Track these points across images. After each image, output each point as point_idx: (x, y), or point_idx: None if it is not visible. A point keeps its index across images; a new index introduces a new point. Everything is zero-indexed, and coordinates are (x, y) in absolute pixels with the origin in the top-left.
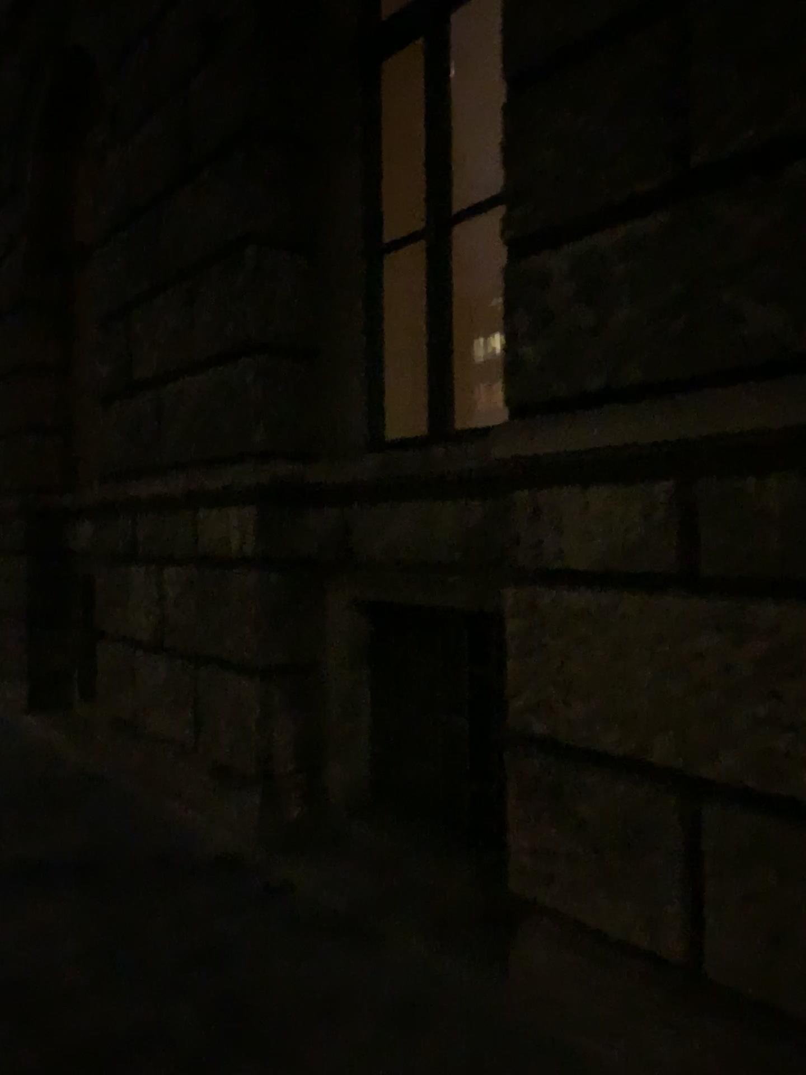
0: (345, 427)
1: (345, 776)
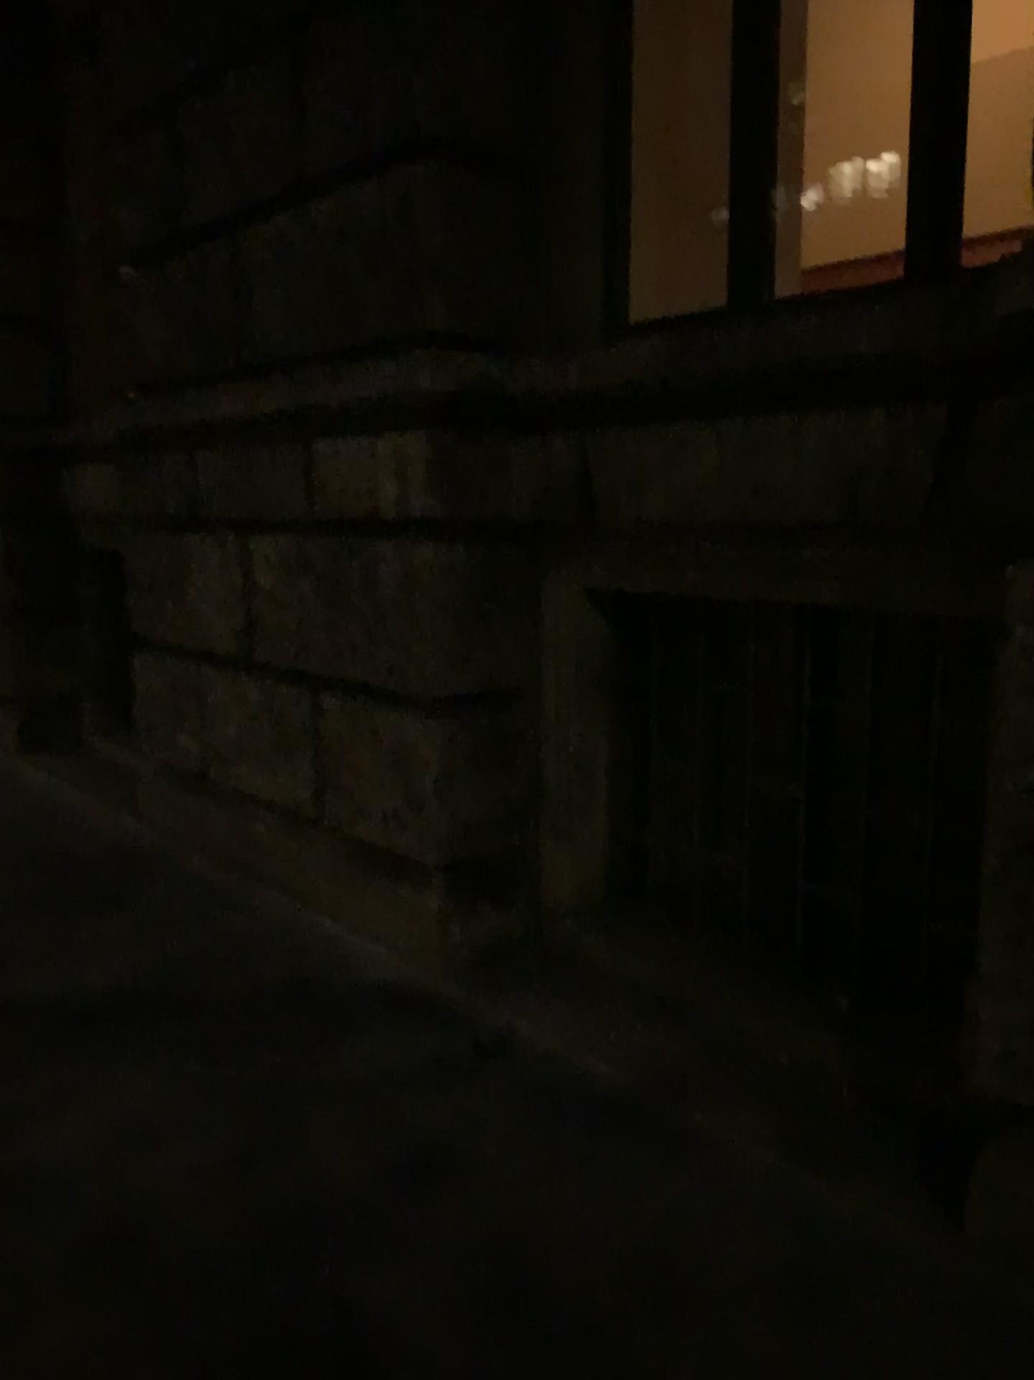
0: (565, 298)
1: (563, 863)
